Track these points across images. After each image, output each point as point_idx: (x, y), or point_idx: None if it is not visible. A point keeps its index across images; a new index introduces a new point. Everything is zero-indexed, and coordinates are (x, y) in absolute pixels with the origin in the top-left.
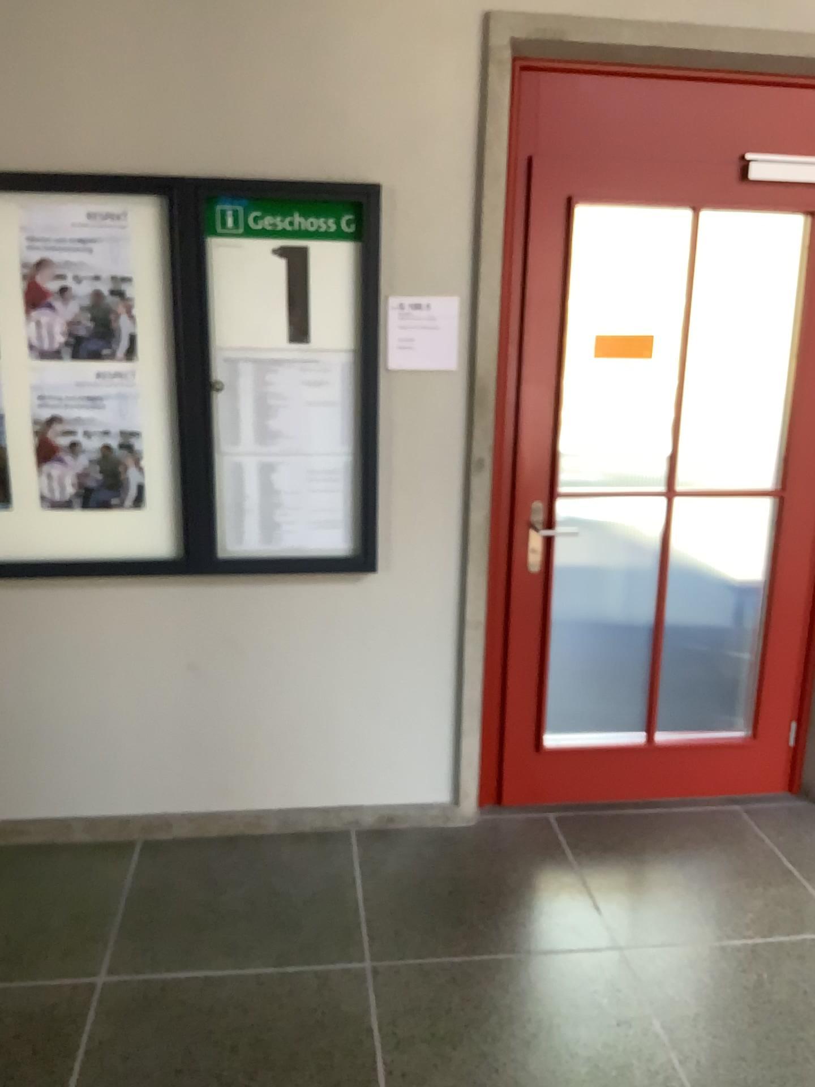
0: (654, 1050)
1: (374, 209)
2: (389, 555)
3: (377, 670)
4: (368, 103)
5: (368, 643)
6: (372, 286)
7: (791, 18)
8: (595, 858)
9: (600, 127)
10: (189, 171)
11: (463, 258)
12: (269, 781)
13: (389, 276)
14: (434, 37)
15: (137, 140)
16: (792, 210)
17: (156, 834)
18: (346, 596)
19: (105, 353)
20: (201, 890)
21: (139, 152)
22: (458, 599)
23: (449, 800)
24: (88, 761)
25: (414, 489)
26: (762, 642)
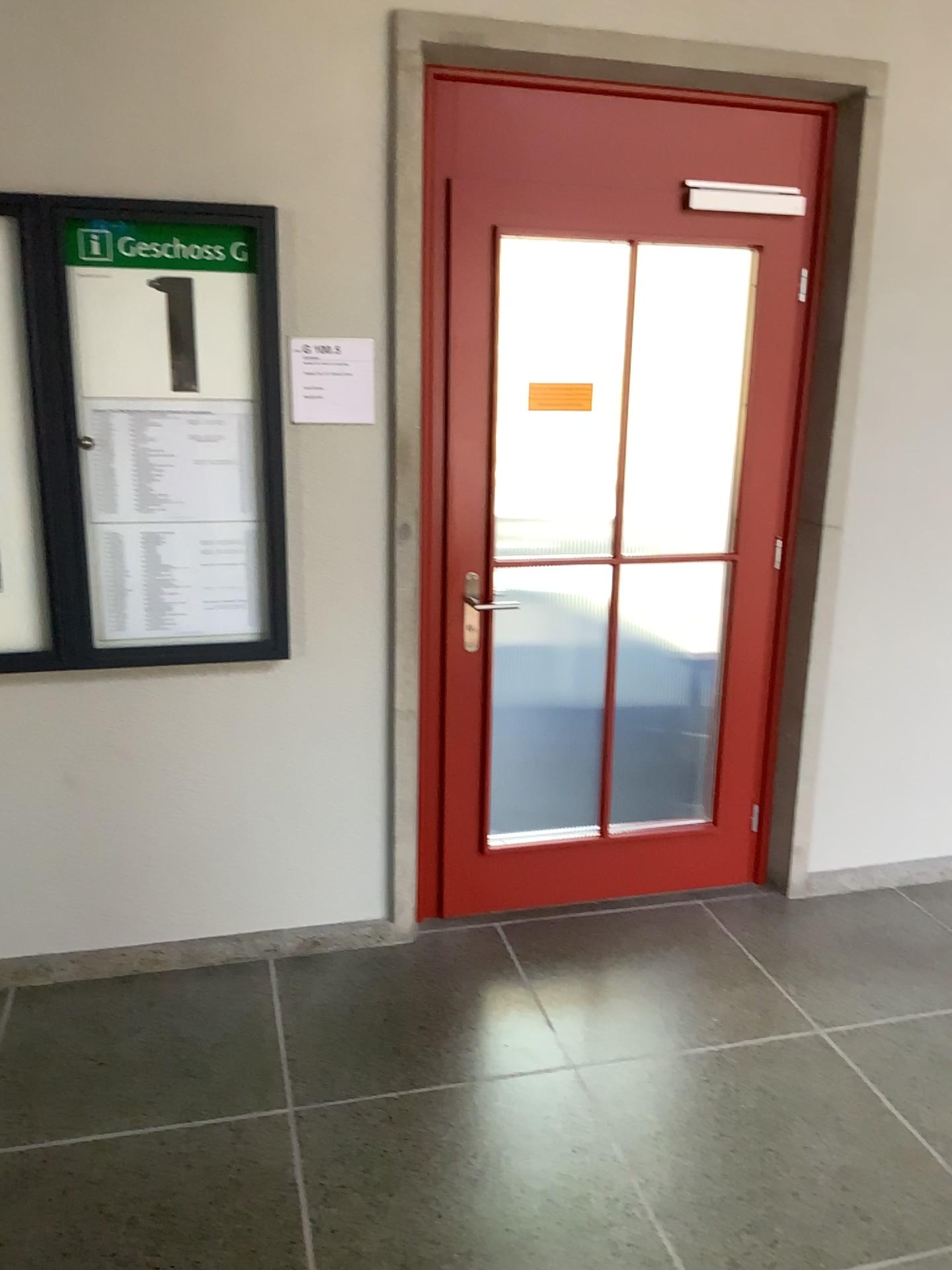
0: (612, 1173)
1: (270, 235)
2: (303, 638)
3: (293, 771)
4: (258, 111)
5: (282, 740)
6: (271, 325)
7: (729, 31)
8: (547, 969)
9: (526, 146)
10: (43, 188)
11: (375, 293)
12: (169, 908)
13: (291, 315)
14: (333, 37)
15: None
16: (738, 243)
17: (32, 980)
18: (254, 686)
19: None
20: (90, 1041)
21: None
22: (384, 685)
23: (382, 916)
24: None
25: (329, 560)
26: (721, 719)
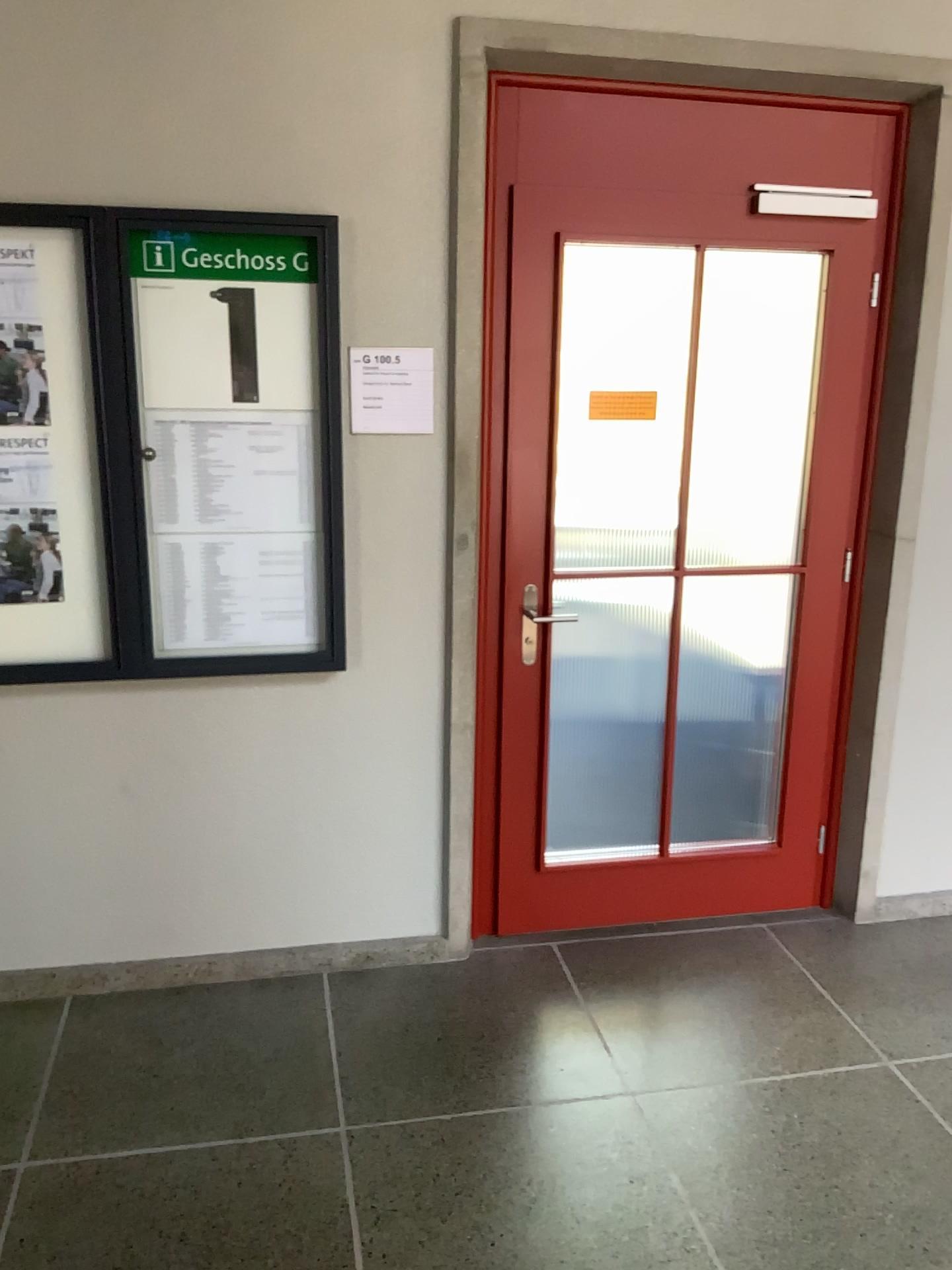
0: (672, 1206)
1: (331, 245)
2: (360, 650)
3: (349, 784)
4: (320, 121)
5: (337, 752)
6: (331, 335)
7: (800, 32)
8: (604, 991)
9: (590, 152)
10: (108, 200)
11: (436, 302)
12: (223, 919)
13: (351, 324)
14: (396, 45)
15: (43, 162)
16: (807, 248)
17: (88, 989)
18: (310, 698)
19: (11, 416)
20: (144, 1052)
21: (46, 177)
22: (441, 698)
23: (436, 932)
24: (3, 905)
25: (387, 572)
26: (786, 737)
